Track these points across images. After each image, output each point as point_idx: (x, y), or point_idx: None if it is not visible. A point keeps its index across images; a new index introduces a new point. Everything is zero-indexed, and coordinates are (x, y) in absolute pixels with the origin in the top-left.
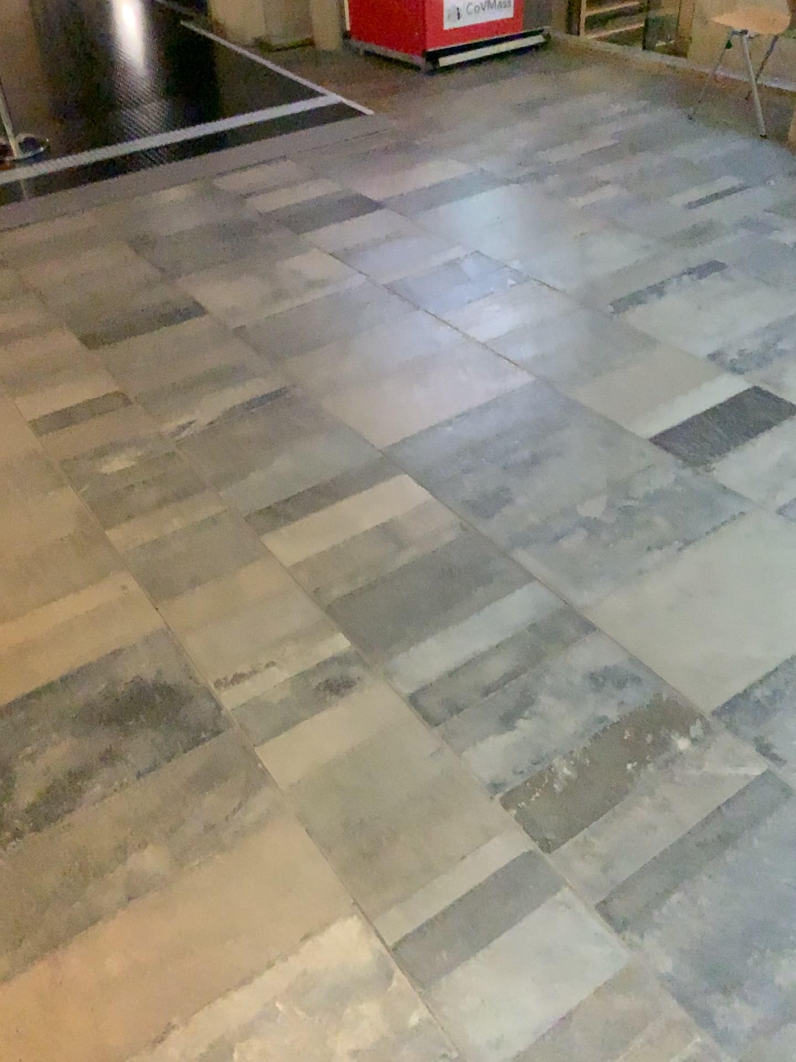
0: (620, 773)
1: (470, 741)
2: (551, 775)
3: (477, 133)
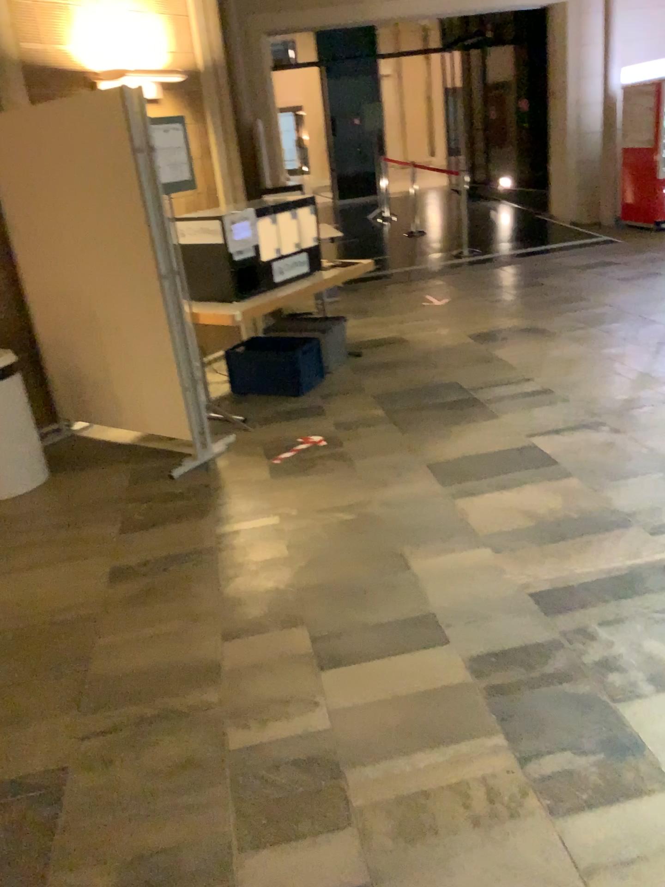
0: (653, 334)
1: (615, 332)
2: (635, 335)
3: None
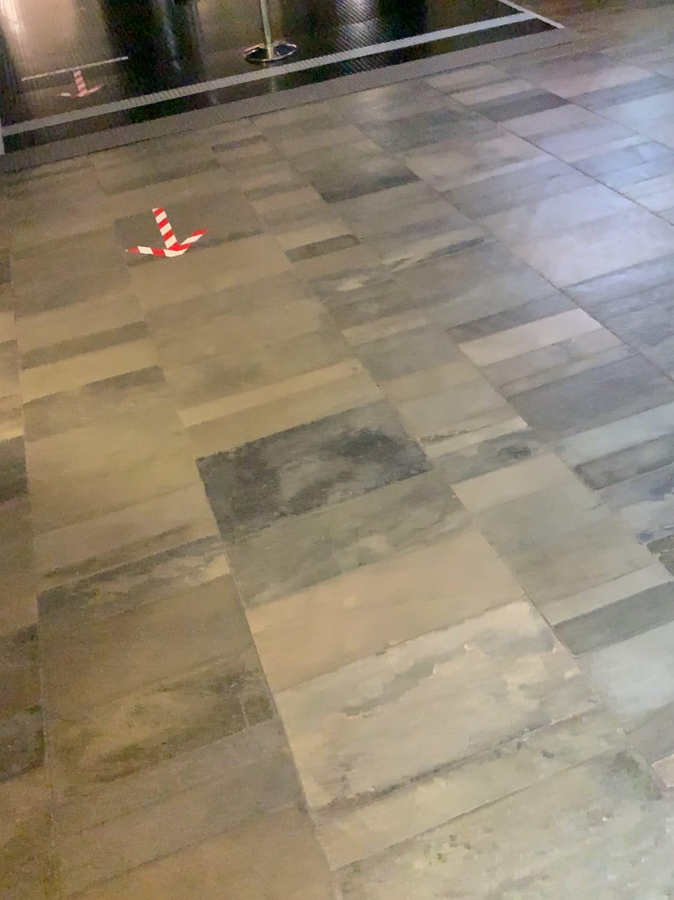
0: None
1: (623, 503)
2: None
3: (659, 49)
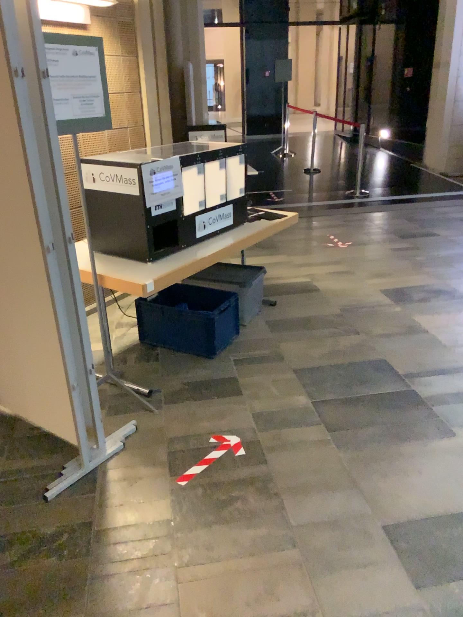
0: None
1: None
2: None
3: None
